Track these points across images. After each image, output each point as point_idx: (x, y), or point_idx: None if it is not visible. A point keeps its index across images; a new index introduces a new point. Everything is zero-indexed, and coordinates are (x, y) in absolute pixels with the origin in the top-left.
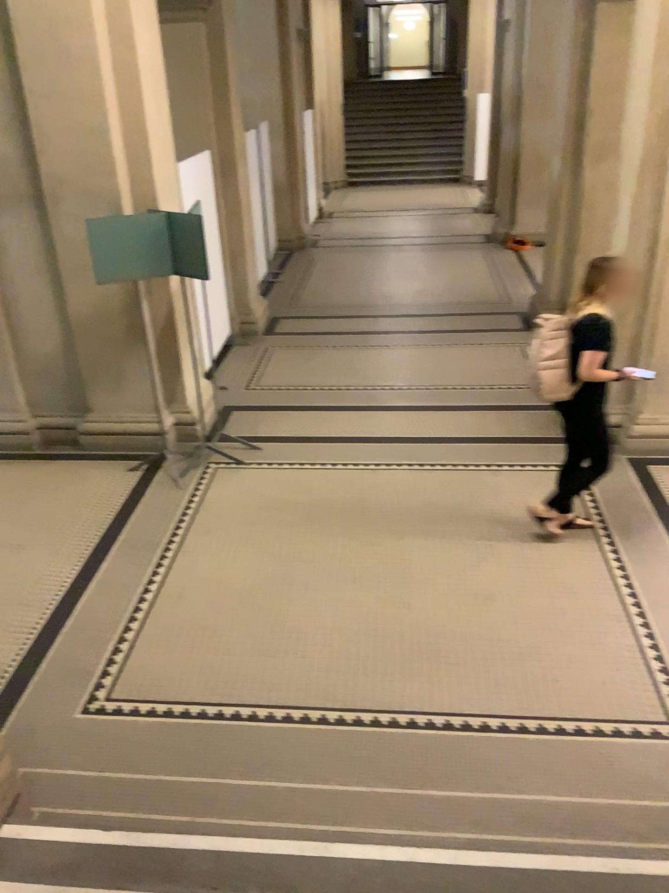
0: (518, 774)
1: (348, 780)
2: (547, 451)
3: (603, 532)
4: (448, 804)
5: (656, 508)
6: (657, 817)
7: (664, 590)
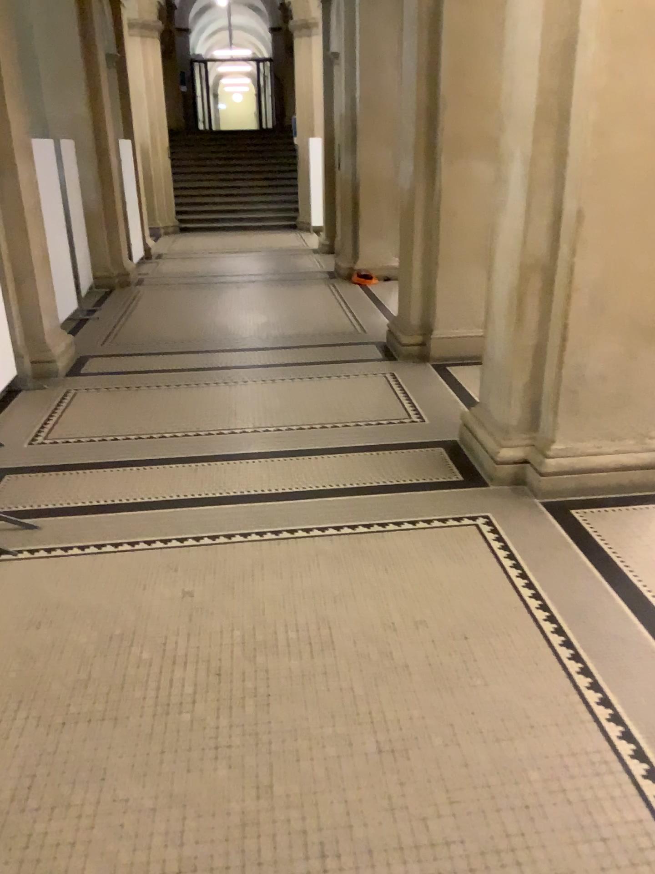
0: None
1: None
2: (442, 501)
3: (541, 615)
4: None
5: (600, 570)
6: None
7: None
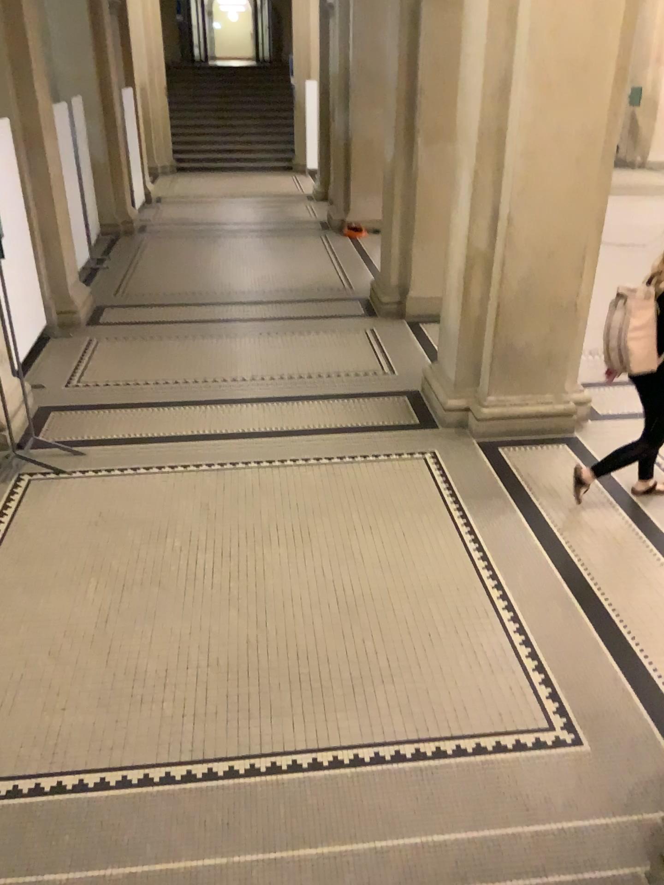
0: (397, 817)
1: (199, 856)
2: (399, 439)
3: (461, 523)
4: (320, 868)
5: (511, 493)
6: (548, 845)
7: (528, 581)
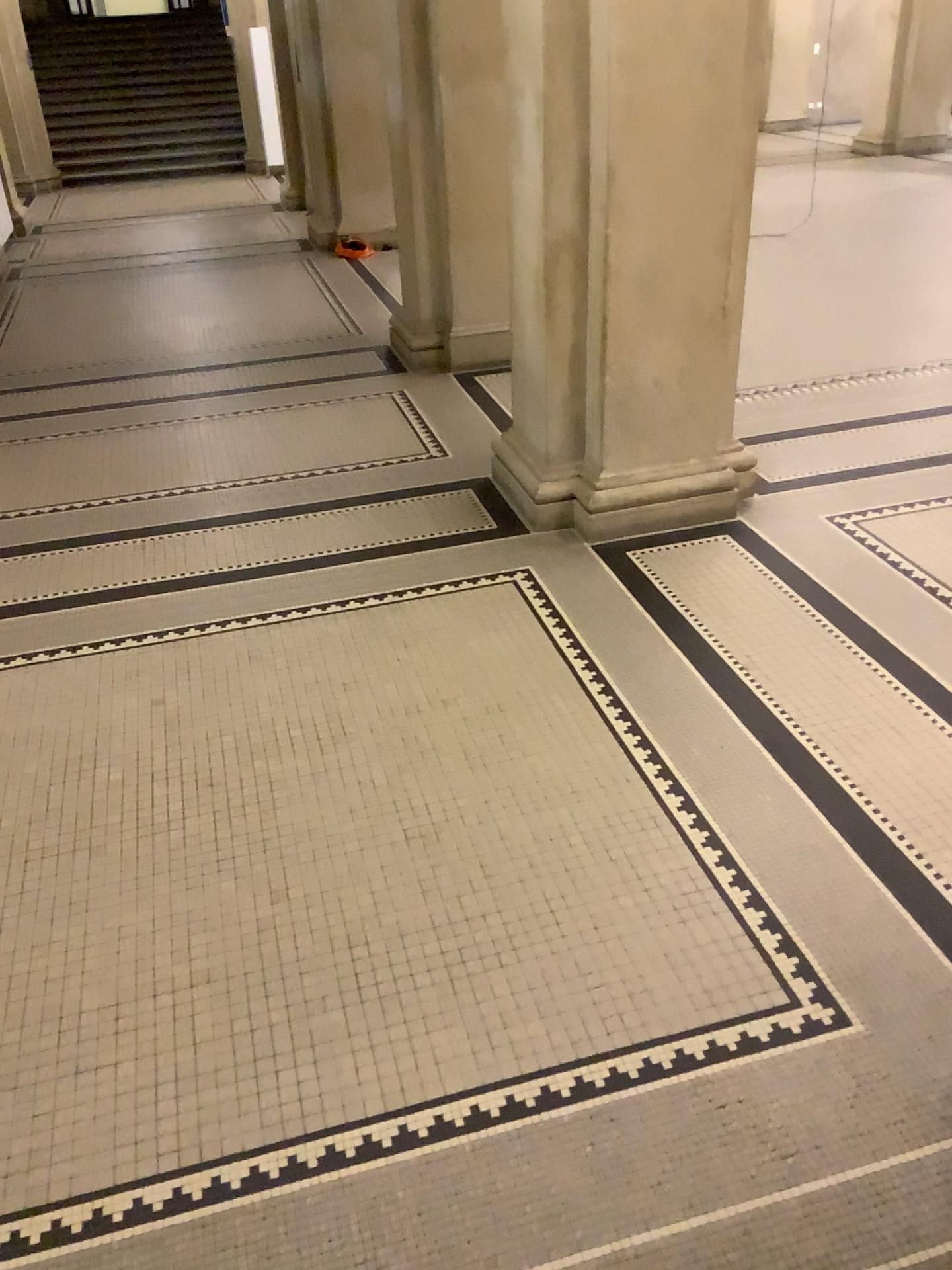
0: (564, 1218)
1: None
2: (469, 555)
3: (590, 677)
4: None
5: (660, 619)
6: (834, 1221)
7: (713, 757)
